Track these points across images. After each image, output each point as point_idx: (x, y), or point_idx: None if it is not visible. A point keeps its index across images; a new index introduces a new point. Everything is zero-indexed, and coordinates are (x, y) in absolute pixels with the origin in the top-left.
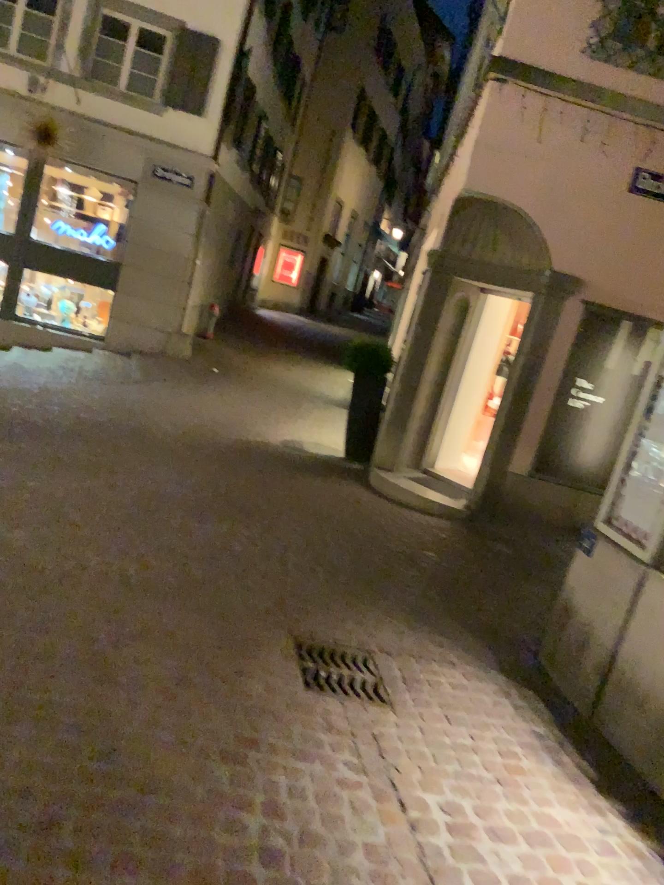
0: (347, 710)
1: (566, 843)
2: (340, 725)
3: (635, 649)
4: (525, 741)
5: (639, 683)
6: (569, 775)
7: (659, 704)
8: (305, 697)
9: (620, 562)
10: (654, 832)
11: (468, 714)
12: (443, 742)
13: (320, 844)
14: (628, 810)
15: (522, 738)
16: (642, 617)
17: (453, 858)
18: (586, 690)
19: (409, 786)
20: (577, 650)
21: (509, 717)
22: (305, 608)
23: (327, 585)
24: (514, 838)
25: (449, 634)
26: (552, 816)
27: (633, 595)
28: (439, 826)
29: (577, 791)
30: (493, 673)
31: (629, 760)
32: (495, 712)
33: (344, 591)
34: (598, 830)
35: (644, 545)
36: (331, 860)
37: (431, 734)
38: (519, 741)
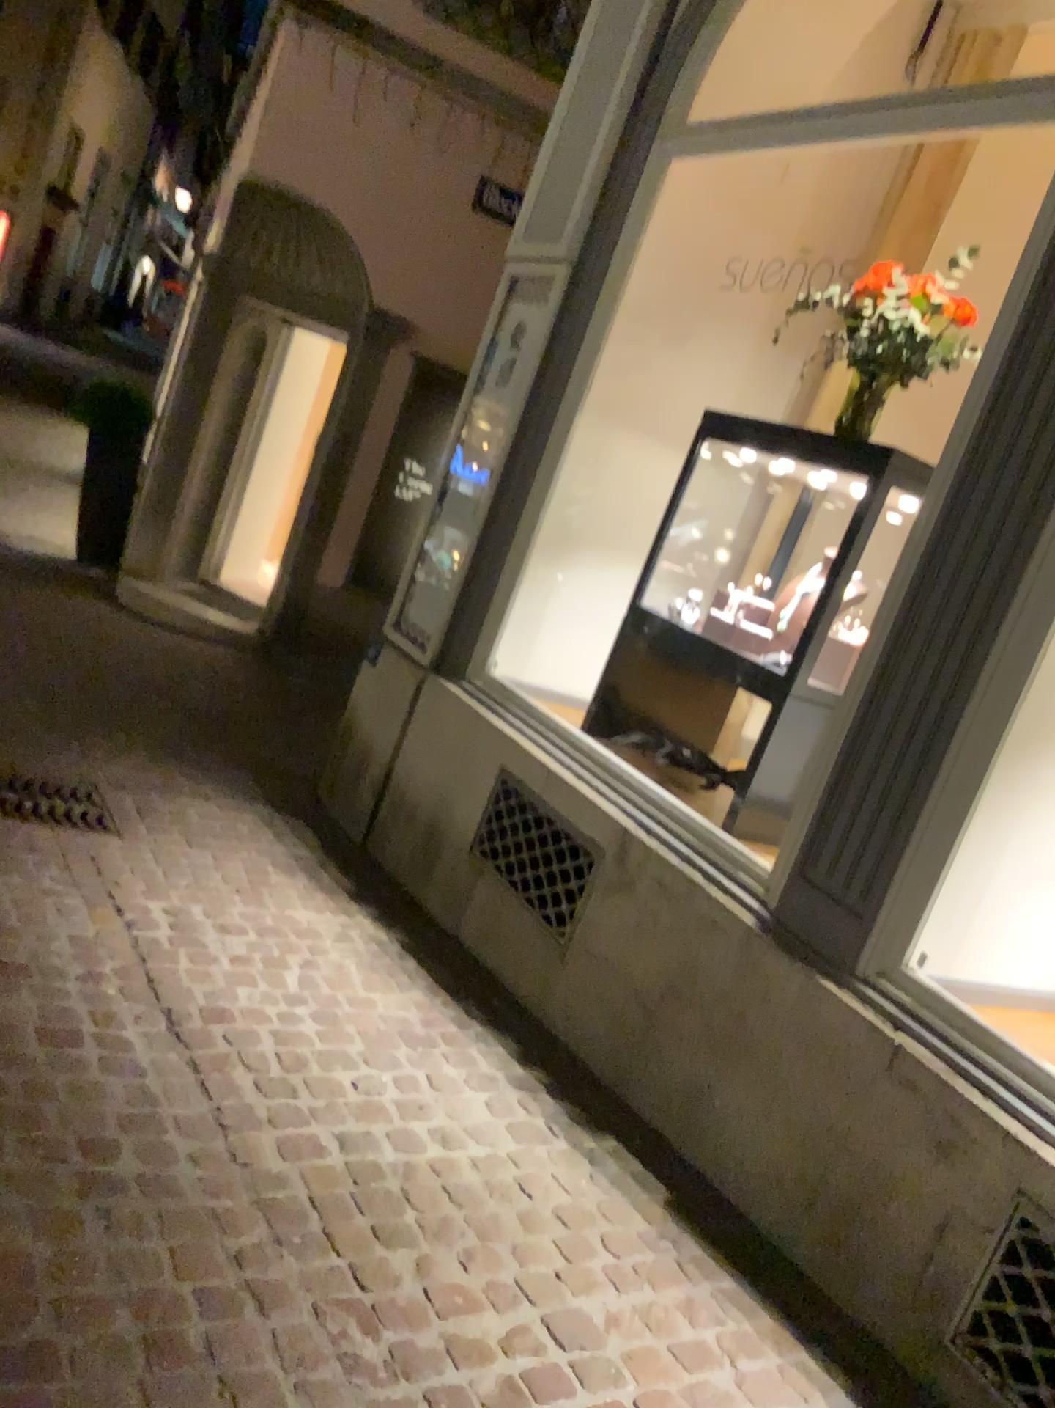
0: (60, 834)
1: (299, 933)
2: (50, 846)
3: (408, 759)
4: (279, 861)
5: (409, 795)
6: (321, 887)
7: (423, 810)
8: (4, 823)
9: (401, 668)
10: (399, 927)
11: (215, 840)
12: (178, 862)
13: (18, 933)
14: (376, 912)
15: (275, 860)
16: (416, 724)
17: (171, 944)
18: (360, 813)
19: (130, 894)
20: (354, 772)
21: (265, 842)
22: (7, 738)
23: (40, 714)
24: (243, 930)
25: (205, 768)
26: (290, 915)
27: (409, 701)
28: (161, 923)
29: (325, 898)
30: (255, 805)
31: (393, 874)
32: (248, 838)
33: (66, 722)
34: (338, 925)
35: (426, 646)
36: (31, 944)
37: (164, 855)
38: (271, 861)
